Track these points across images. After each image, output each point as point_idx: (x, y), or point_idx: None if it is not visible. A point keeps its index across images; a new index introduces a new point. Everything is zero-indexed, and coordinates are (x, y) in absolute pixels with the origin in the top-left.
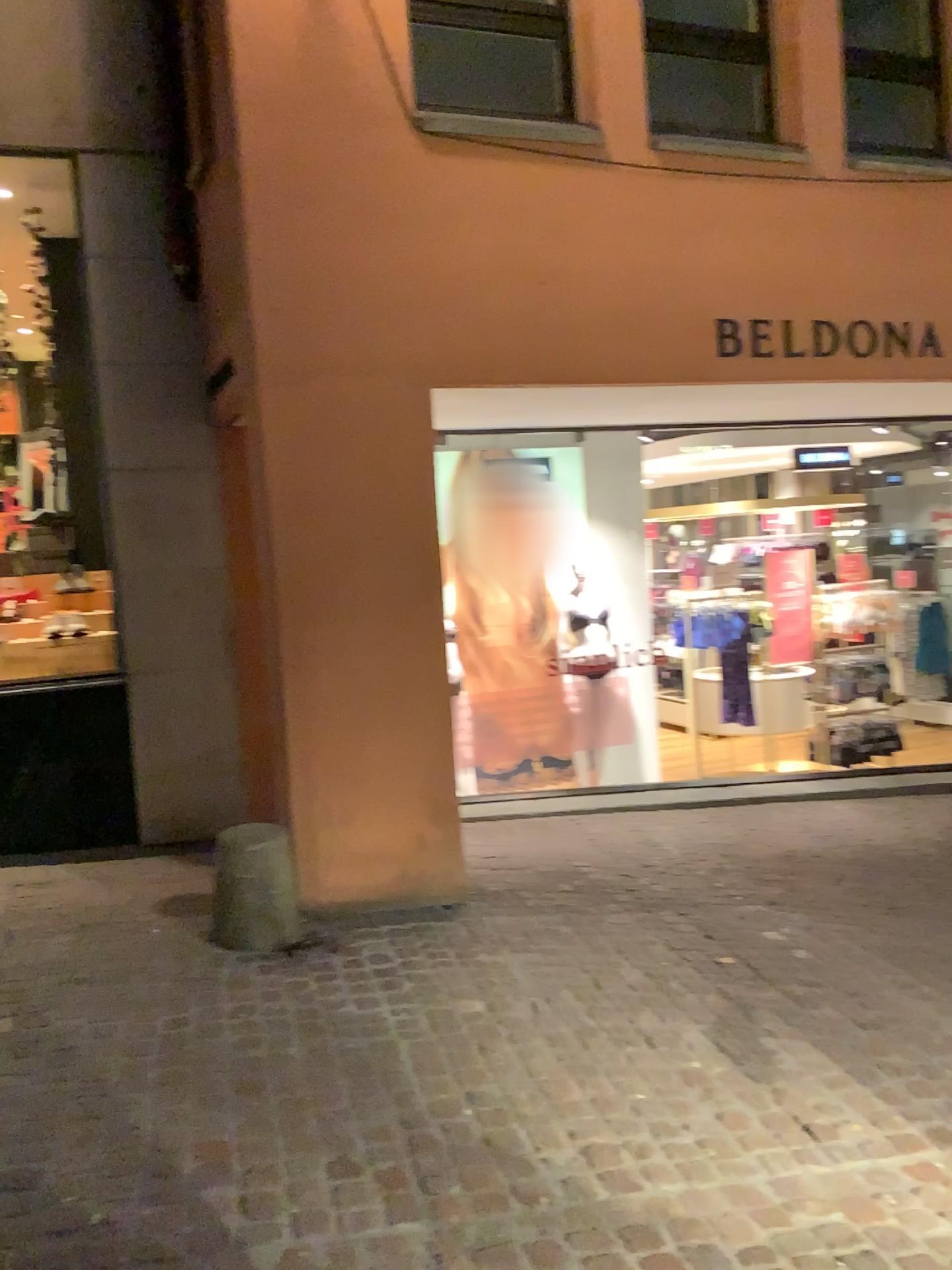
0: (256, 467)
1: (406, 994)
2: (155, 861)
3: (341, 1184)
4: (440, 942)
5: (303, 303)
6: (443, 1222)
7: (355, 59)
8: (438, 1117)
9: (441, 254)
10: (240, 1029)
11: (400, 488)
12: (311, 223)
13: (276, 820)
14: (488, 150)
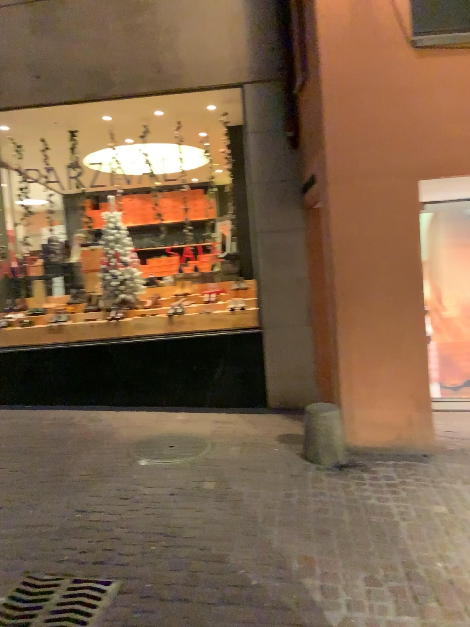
0: (325, 227)
1: (402, 497)
2: (275, 417)
3: (371, 590)
4: (420, 472)
5: (349, 143)
6: (427, 620)
7: (377, 15)
8: (422, 564)
9: (423, 110)
10: (318, 503)
11: (399, 234)
12: (354, 102)
13: (333, 402)
14: (450, 51)
